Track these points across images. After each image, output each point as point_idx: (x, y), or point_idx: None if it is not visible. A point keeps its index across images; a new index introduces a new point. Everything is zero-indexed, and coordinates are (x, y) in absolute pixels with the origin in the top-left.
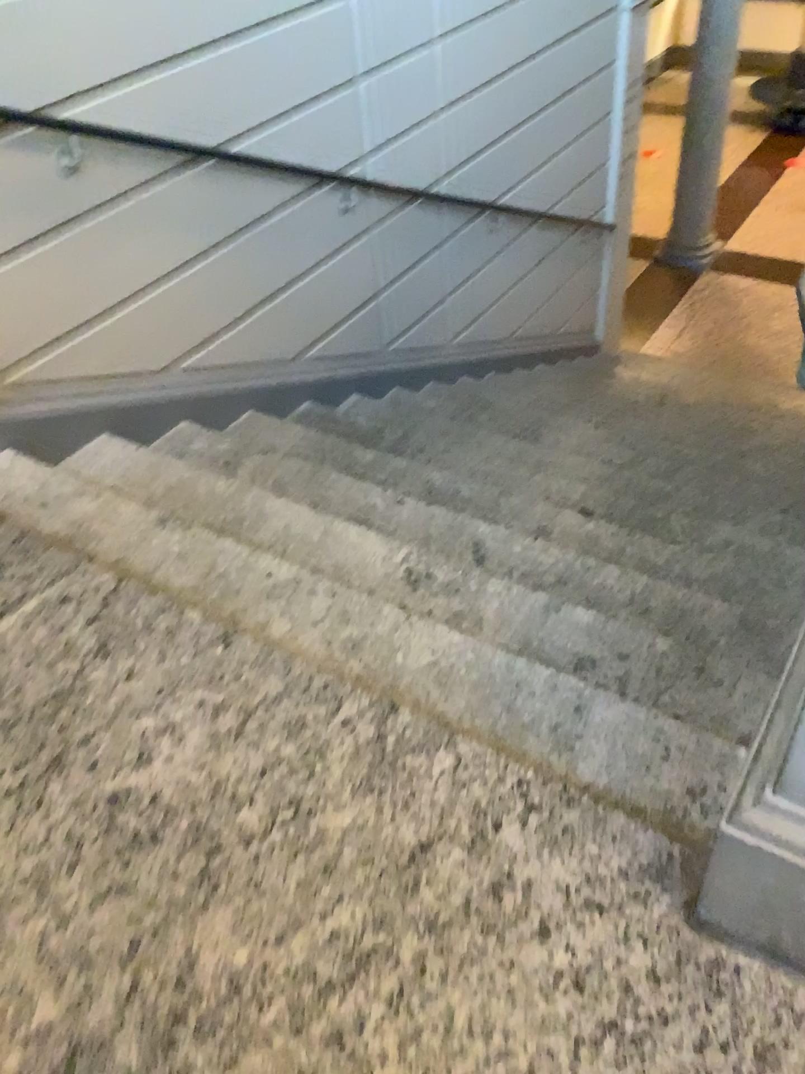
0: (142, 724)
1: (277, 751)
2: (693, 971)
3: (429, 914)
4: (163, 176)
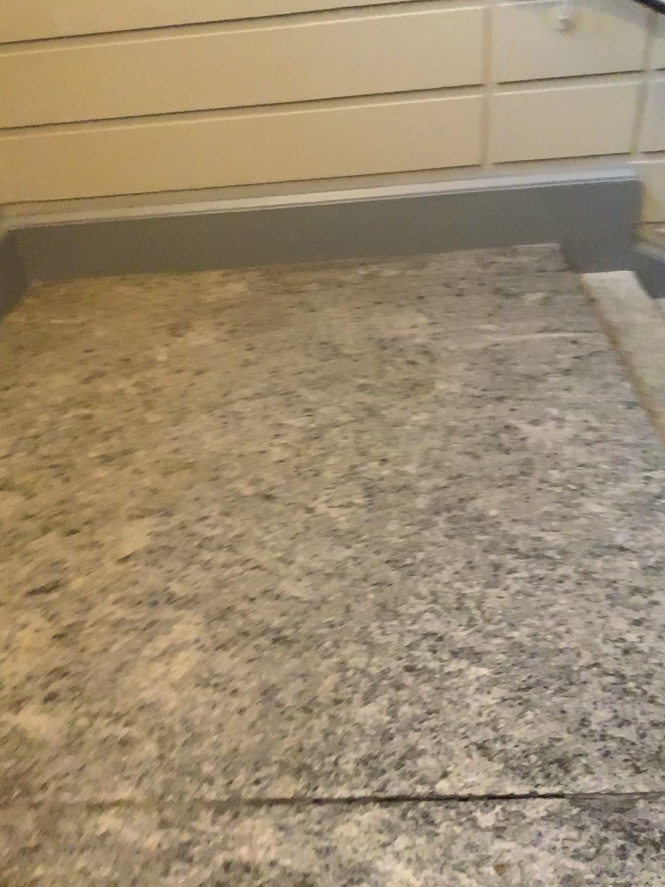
0: (549, 409)
1: (597, 462)
2: None
3: (588, 568)
4: None
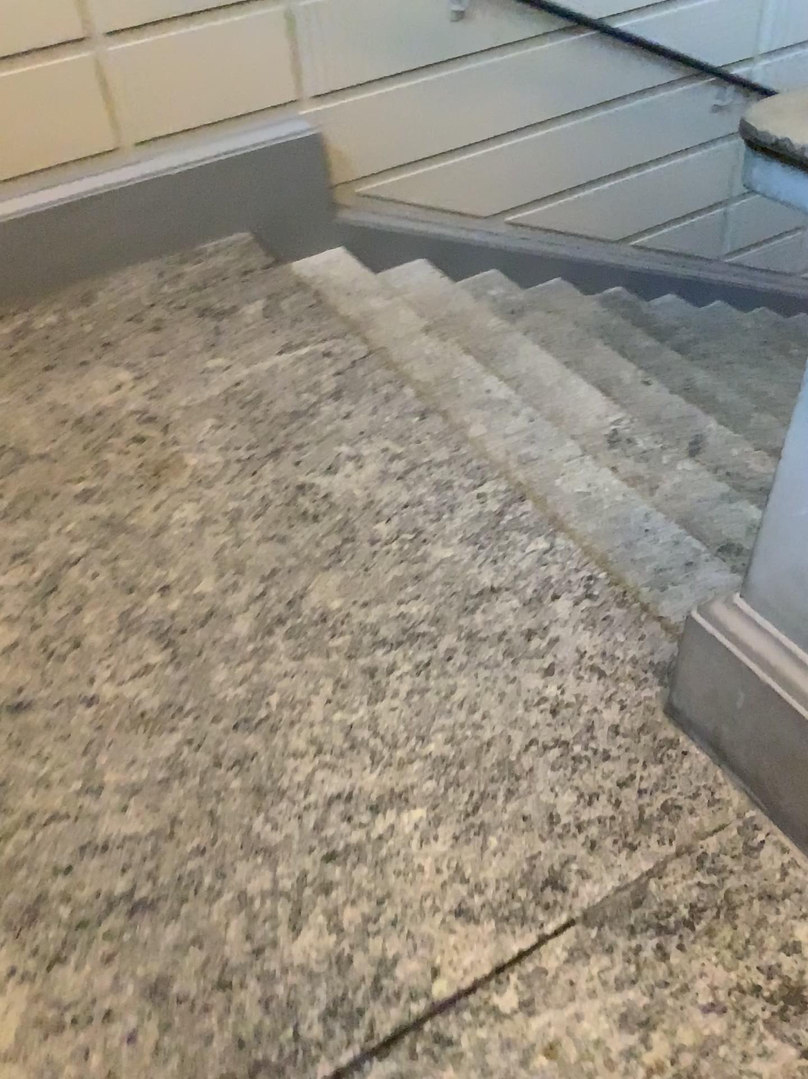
0: (339, 448)
1: (422, 495)
2: (646, 737)
3: (472, 629)
4: (538, 37)
